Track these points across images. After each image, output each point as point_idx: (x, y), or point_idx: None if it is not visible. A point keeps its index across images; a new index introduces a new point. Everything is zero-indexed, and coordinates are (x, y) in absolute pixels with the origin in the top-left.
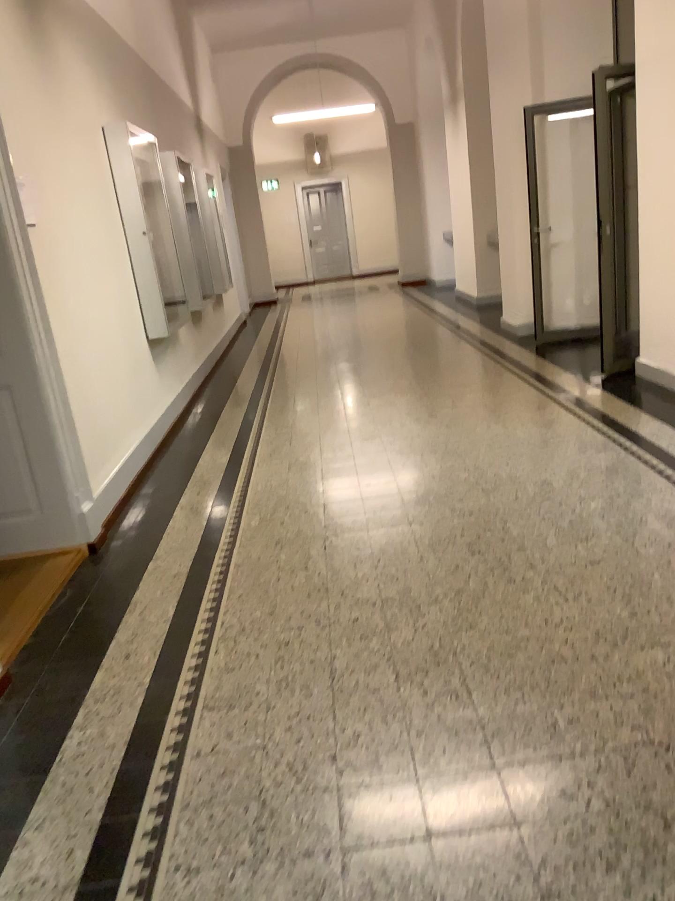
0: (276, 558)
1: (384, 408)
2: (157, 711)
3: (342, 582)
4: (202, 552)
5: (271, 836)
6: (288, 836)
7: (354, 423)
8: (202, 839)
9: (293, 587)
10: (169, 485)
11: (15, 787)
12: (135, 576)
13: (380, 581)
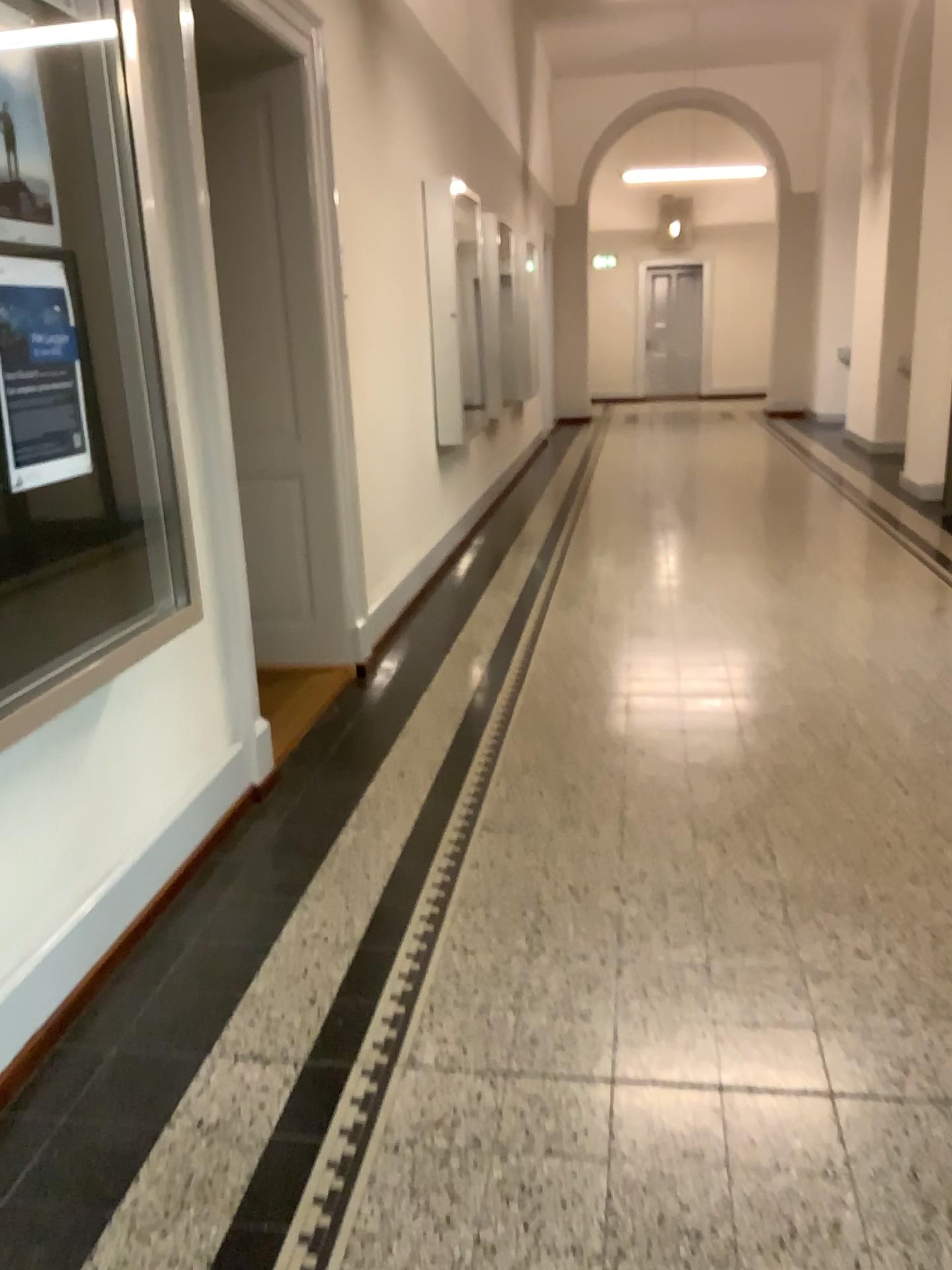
0: (569, 710)
1: (720, 567)
2: (434, 827)
3: (643, 741)
4: (483, 693)
5: (548, 939)
6: (564, 942)
7: (679, 580)
8: (479, 932)
9: (587, 739)
10: (446, 621)
11: (293, 868)
12: (407, 707)
13: (688, 746)
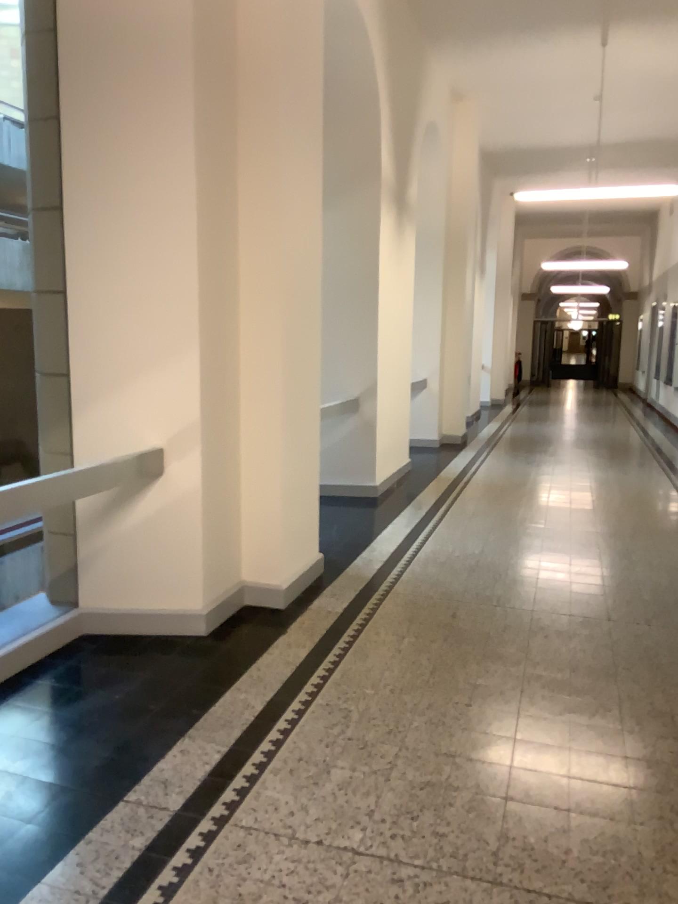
0: None
1: None
2: None
3: None
4: None
5: None
6: None
7: None
8: None
9: None
10: None
11: None
12: None
13: None
